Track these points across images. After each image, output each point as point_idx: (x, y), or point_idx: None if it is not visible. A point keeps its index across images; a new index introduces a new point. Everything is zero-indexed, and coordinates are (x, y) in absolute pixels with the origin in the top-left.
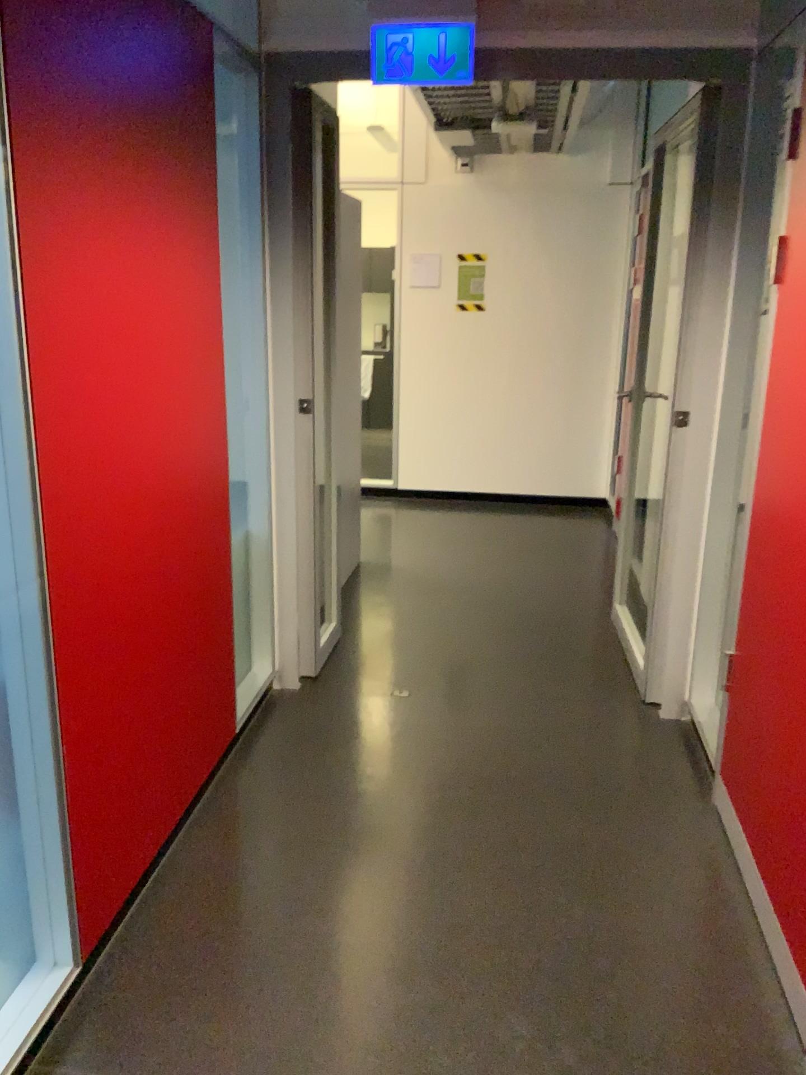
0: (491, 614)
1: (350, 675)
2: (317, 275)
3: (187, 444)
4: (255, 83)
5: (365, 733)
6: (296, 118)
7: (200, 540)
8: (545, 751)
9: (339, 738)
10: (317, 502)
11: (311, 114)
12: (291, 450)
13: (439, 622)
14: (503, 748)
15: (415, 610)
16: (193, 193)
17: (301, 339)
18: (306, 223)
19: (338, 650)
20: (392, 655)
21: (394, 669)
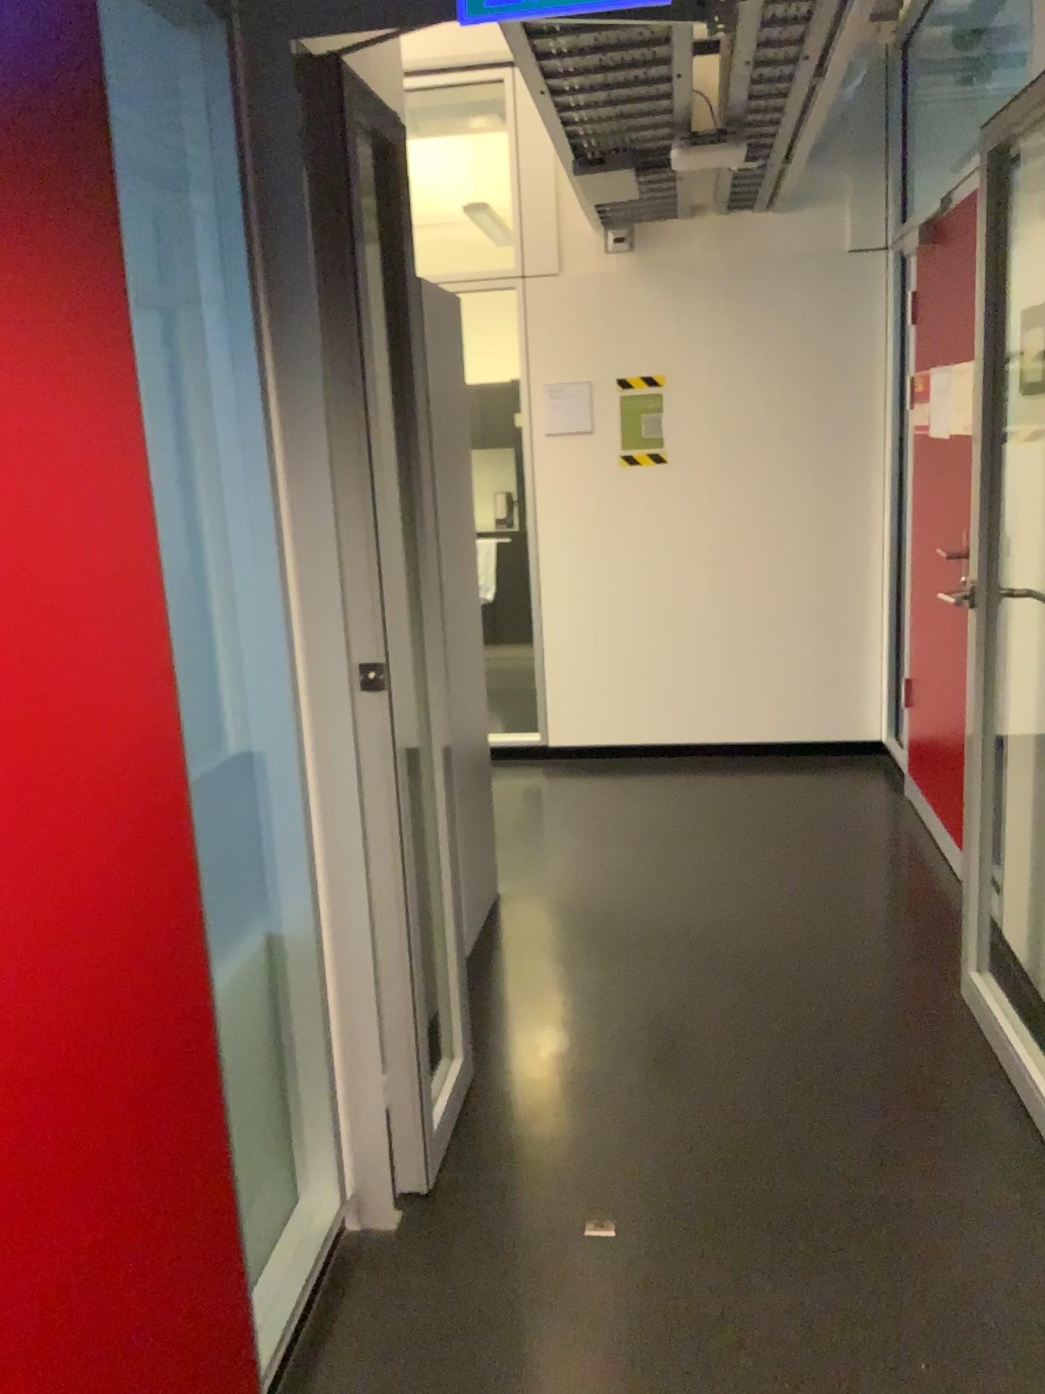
0: (741, 998)
1: (497, 1176)
2: (381, 419)
3: (60, 842)
4: (222, 41)
5: (536, 1352)
6: (314, 113)
7: (122, 1048)
8: (925, 1383)
9: (484, 1371)
10: (410, 851)
11: (346, 106)
12: (348, 768)
13: (651, 1026)
14: (834, 1384)
15: (604, 1001)
16: (42, 237)
17: (355, 547)
18: (350, 319)
19: (470, 1110)
20: (573, 1117)
21: (579, 1153)
